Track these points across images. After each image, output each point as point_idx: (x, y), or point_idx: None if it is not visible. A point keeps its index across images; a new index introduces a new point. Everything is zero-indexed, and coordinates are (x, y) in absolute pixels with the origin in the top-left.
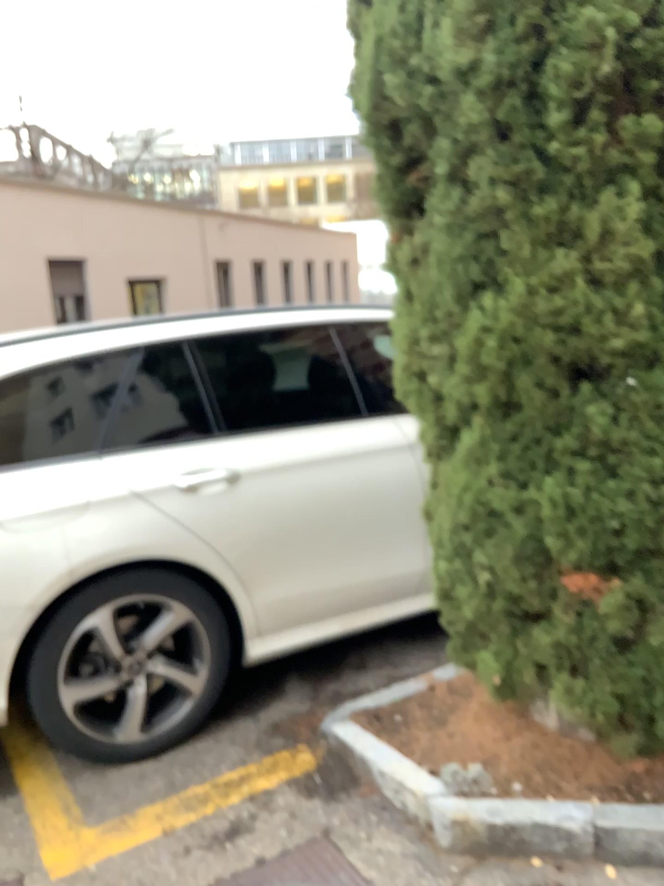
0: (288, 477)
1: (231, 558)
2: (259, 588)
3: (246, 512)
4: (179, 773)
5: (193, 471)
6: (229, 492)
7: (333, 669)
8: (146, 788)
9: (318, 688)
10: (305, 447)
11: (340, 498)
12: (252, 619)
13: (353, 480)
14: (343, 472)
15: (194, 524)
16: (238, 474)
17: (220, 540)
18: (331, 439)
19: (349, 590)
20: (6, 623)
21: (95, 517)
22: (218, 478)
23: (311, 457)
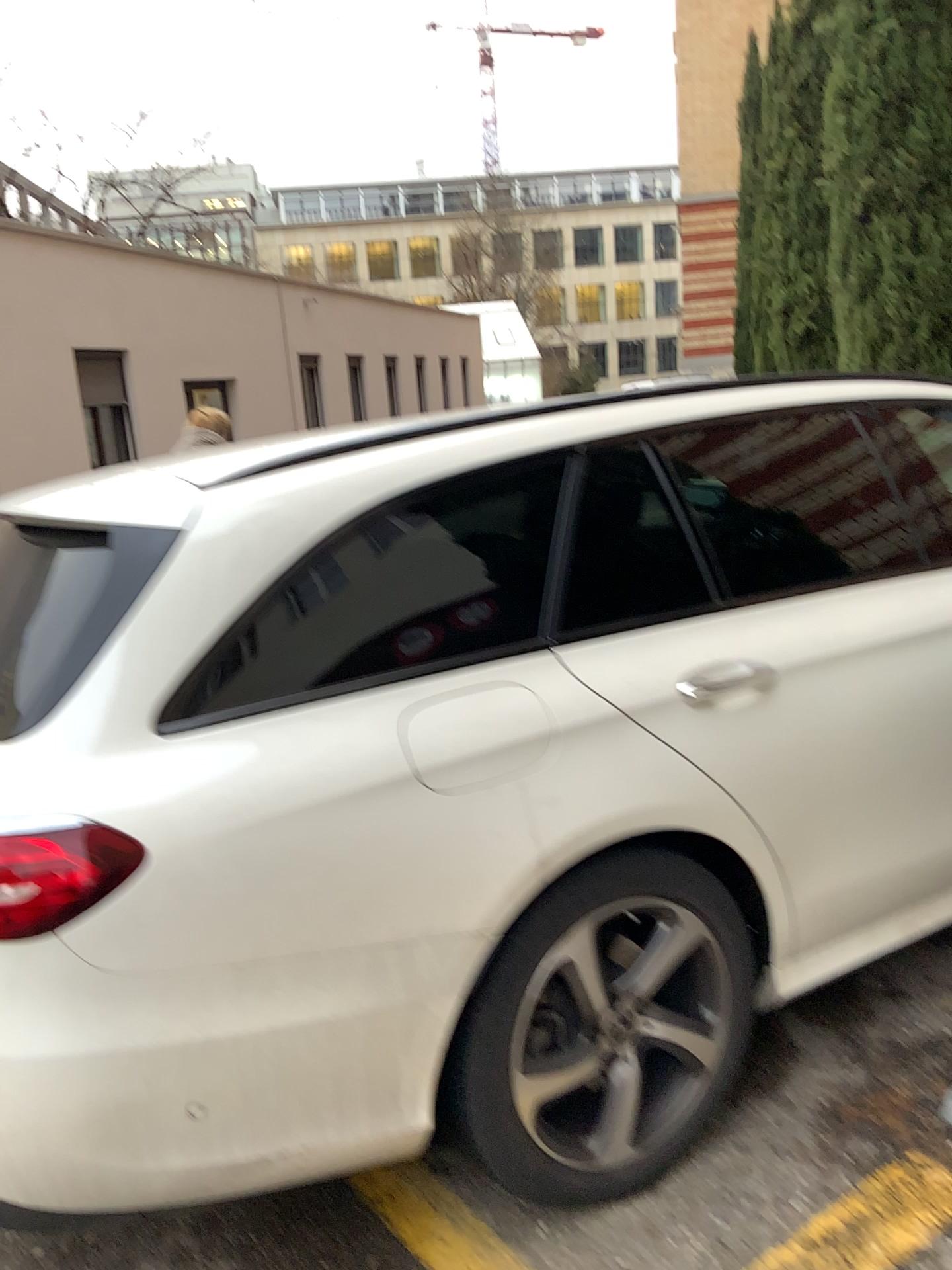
0: (838, 674)
1: (765, 824)
2: (797, 873)
3: (784, 740)
4: (715, 1220)
5: (699, 670)
6: (759, 705)
7: (846, 996)
8: (673, 1256)
9: (845, 1035)
10: (852, 620)
11: (908, 708)
12: (780, 927)
13: (923, 675)
14: (910, 662)
15: (712, 765)
16: (767, 672)
17: (750, 792)
18: (886, 604)
19: (913, 866)
20: (434, 971)
21: (565, 761)
22: (739, 680)
23: (863, 638)
